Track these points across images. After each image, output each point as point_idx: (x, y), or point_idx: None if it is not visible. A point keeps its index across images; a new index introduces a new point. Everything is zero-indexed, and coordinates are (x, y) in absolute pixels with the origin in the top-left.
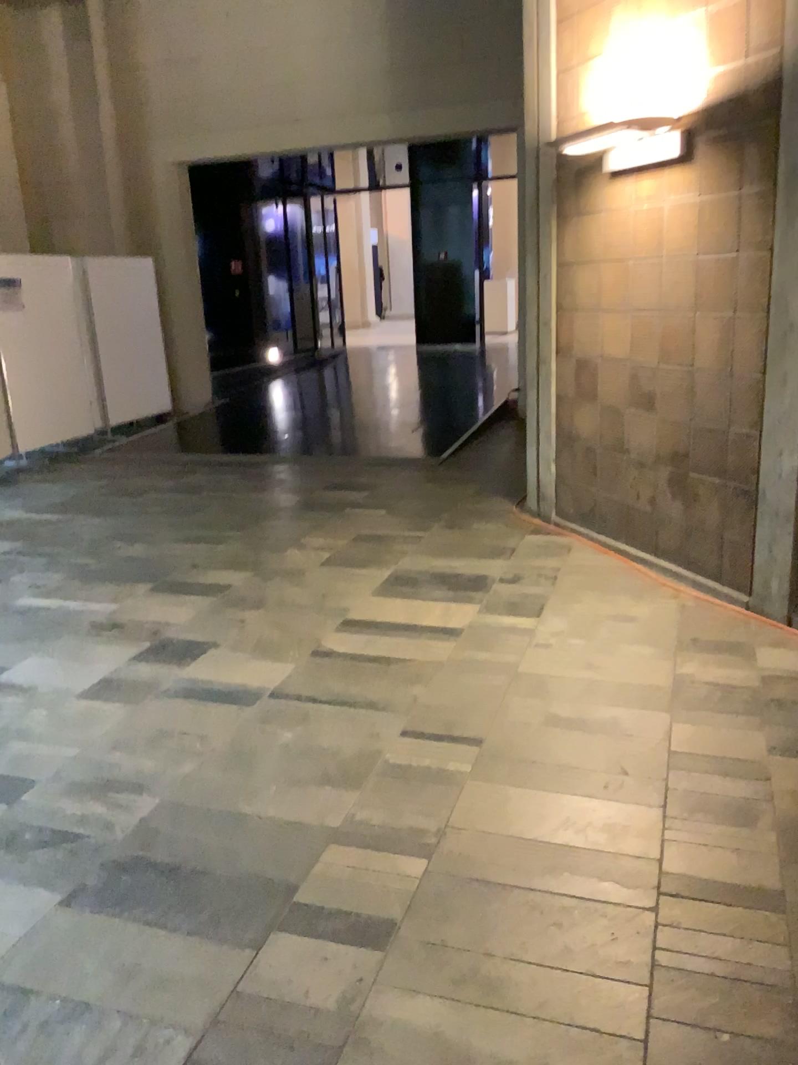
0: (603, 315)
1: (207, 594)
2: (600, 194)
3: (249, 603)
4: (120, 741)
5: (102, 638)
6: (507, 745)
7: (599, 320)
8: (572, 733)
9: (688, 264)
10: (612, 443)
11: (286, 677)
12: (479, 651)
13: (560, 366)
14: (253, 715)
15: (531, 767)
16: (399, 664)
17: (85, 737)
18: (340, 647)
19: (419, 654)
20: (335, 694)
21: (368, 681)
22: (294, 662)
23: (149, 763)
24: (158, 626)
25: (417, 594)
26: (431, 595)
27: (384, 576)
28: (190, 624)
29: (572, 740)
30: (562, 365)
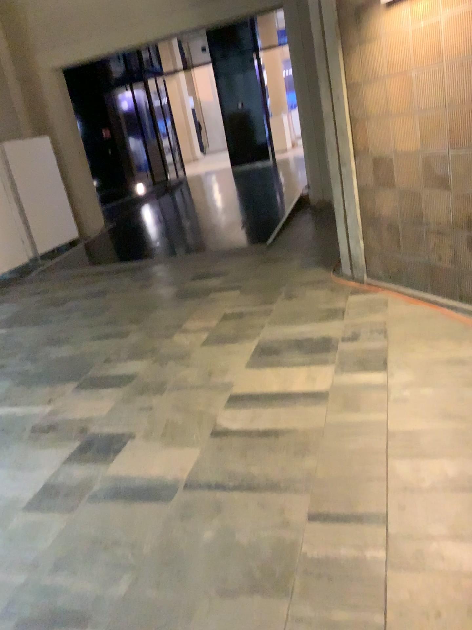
0: (391, 120)
1: (119, 387)
2: (377, 22)
3: (153, 390)
4: (60, 561)
5: (41, 443)
6: (409, 520)
7: (388, 125)
8: (463, 497)
9: (468, 63)
10: (410, 219)
11: (195, 465)
12: (349, 413)
13: (357, 166)
14: (174, 513)
15: (441, 546)
16: (286, 436)
17: (30, 560)
18: (234, 425)
19: (300, 423)
20: (240, 478)
21: (264, 458)
22: (199, 446)
23: (89, 587)
24: (84, 423)
25: (283, 364)
26: (293, 363)
27: (253, 350)
28: (109, 418)
29: (467, 506)
30: (359, 165)
